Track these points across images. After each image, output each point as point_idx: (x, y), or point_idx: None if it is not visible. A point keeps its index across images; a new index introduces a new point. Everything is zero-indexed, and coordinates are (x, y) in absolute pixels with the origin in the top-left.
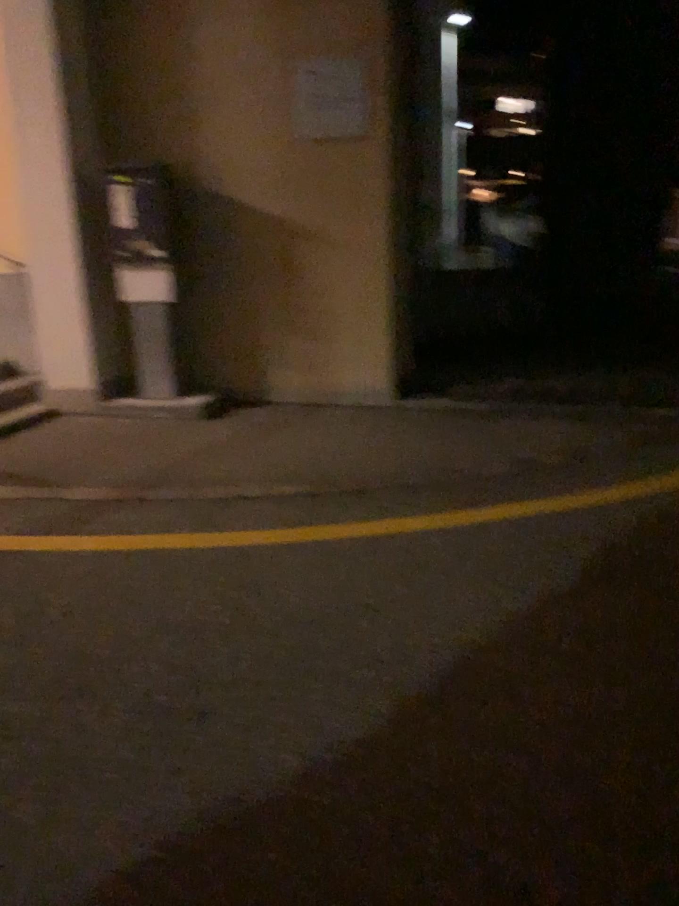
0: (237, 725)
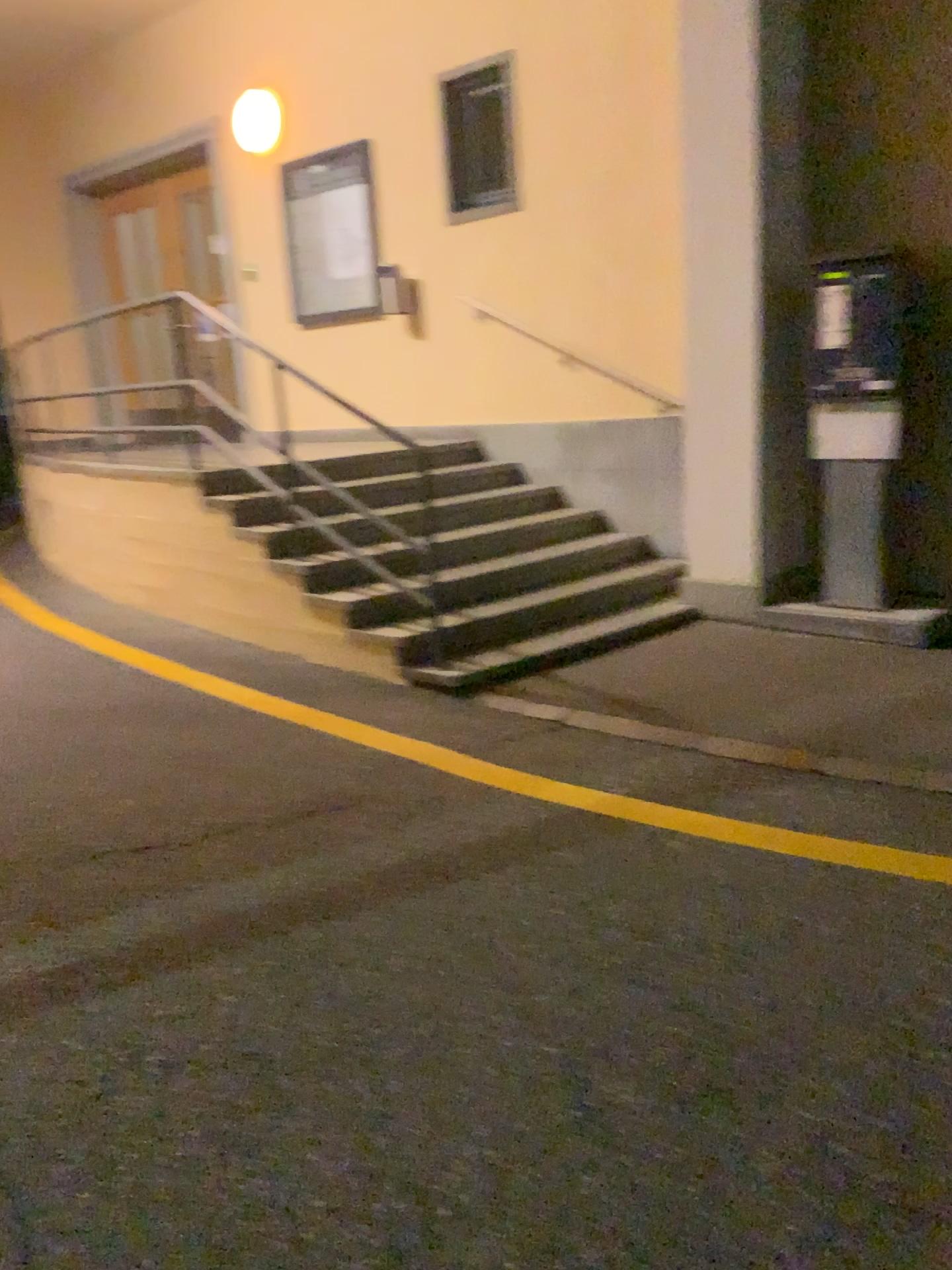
0: (947, 1245)
